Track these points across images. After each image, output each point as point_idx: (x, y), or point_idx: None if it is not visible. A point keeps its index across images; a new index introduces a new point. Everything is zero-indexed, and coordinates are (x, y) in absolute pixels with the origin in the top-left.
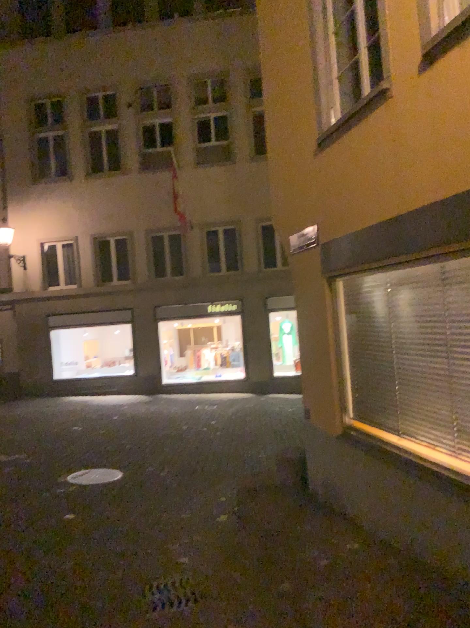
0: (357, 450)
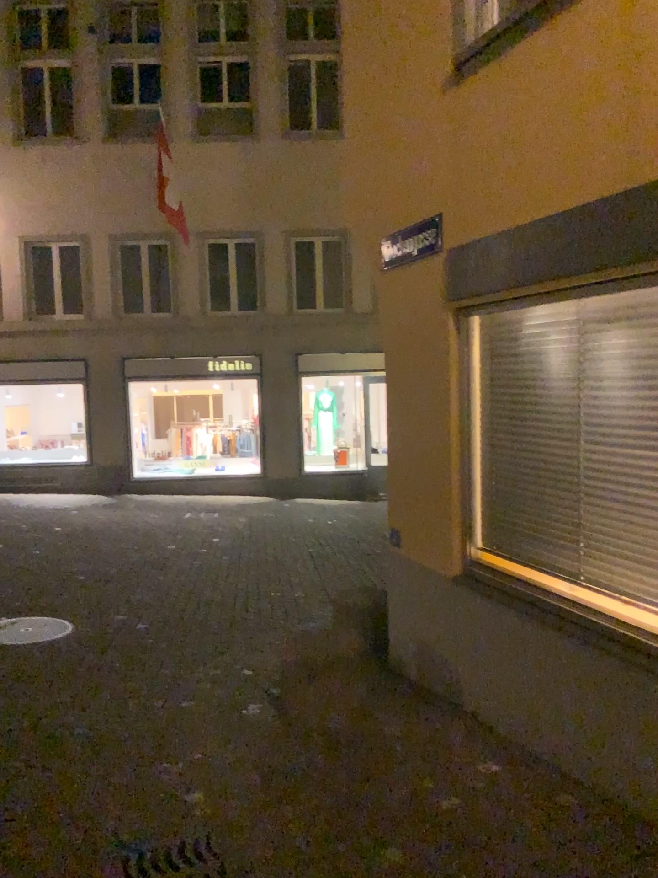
0: (496, 604)
